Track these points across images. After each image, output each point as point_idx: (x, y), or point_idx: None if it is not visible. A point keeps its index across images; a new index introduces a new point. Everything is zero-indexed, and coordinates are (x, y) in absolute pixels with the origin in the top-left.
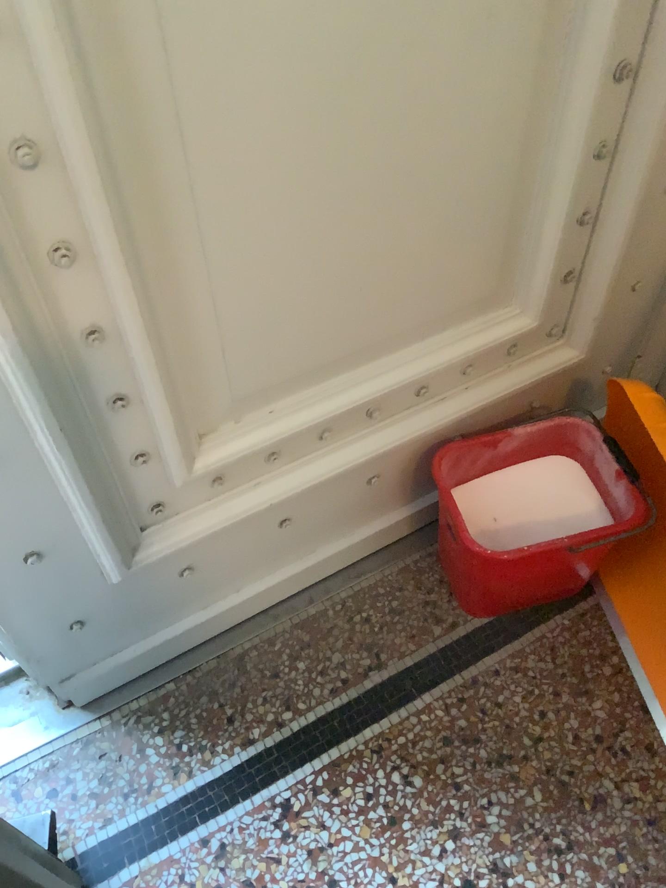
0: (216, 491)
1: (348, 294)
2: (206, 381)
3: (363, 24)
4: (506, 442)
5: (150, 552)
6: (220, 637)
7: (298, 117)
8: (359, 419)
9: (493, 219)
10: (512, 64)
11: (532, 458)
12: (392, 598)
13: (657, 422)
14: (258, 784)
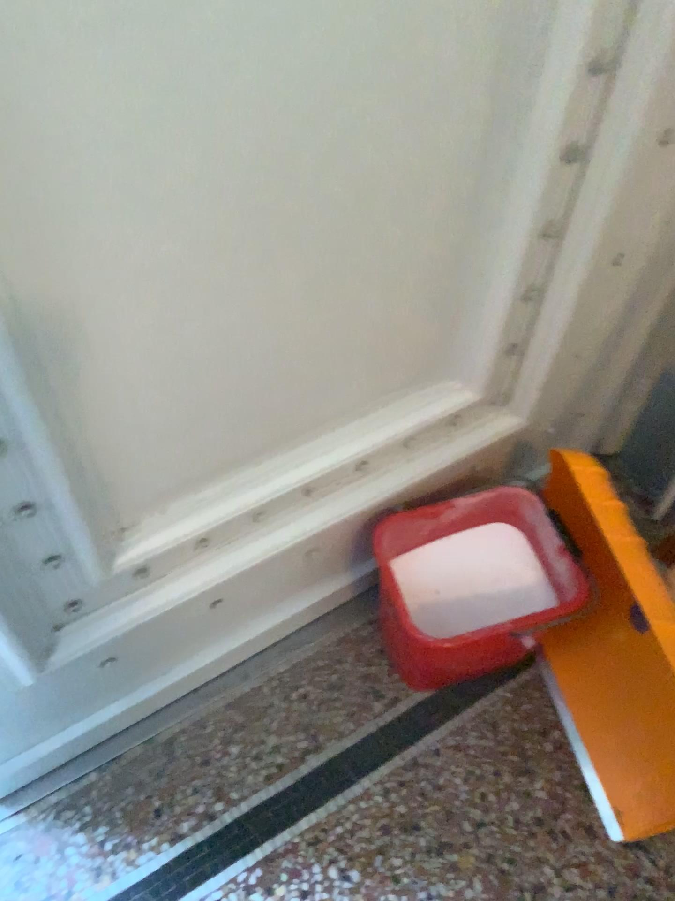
0: (141, 582)
1: (283, 383)
2: (127, 478)
3: (297, 121)
4: (449, 512)
5: (67, 650)
6: (147, 719)
7: (225, 215)
8: (296, 499)
9: (437, 300)
10: (458, 152)
11: (475, 526)
12: (330, 671)
13: (600, 497)
14: (187, 885)
